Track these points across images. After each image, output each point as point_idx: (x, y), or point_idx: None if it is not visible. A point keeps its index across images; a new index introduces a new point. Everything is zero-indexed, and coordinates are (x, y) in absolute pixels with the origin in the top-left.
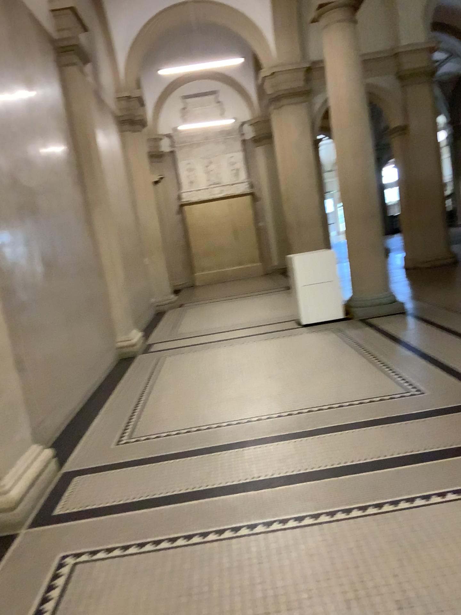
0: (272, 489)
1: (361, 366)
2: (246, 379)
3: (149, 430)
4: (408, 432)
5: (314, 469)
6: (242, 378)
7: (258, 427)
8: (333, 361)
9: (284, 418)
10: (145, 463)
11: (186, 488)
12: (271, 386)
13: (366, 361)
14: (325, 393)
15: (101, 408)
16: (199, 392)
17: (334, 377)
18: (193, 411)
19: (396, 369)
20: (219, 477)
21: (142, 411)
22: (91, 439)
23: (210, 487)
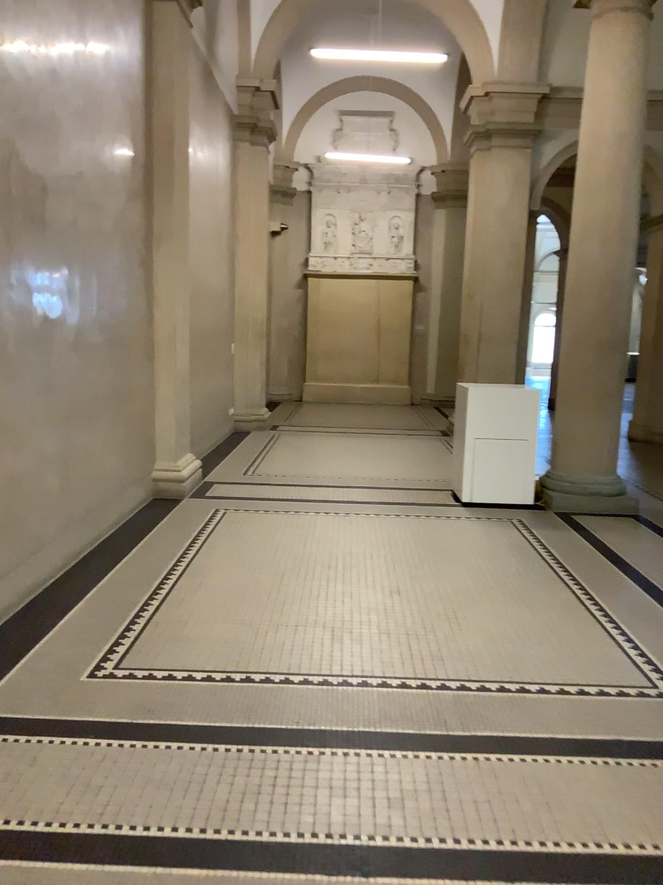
0: (364, 884)
1: (562, 608)
2: (353, 586)
3: (155, 658)
4: (662, 795)
5: (459, 849)
6: (346, 582)
7: (358, 700)
8: (511, 584)
9: (410, 692)
10: (124, 735)
11: (185, 831)
12: (396, 611)
13: (571, 597)
14: (492, 650)
15: (89, 587)
16: (265, 595)
17: (511, 620)
18: (245, 635)
19: (627, 628)
20: (259, 816)
21: (155, 612)
22: (47, 652)
23: (234, 840)
